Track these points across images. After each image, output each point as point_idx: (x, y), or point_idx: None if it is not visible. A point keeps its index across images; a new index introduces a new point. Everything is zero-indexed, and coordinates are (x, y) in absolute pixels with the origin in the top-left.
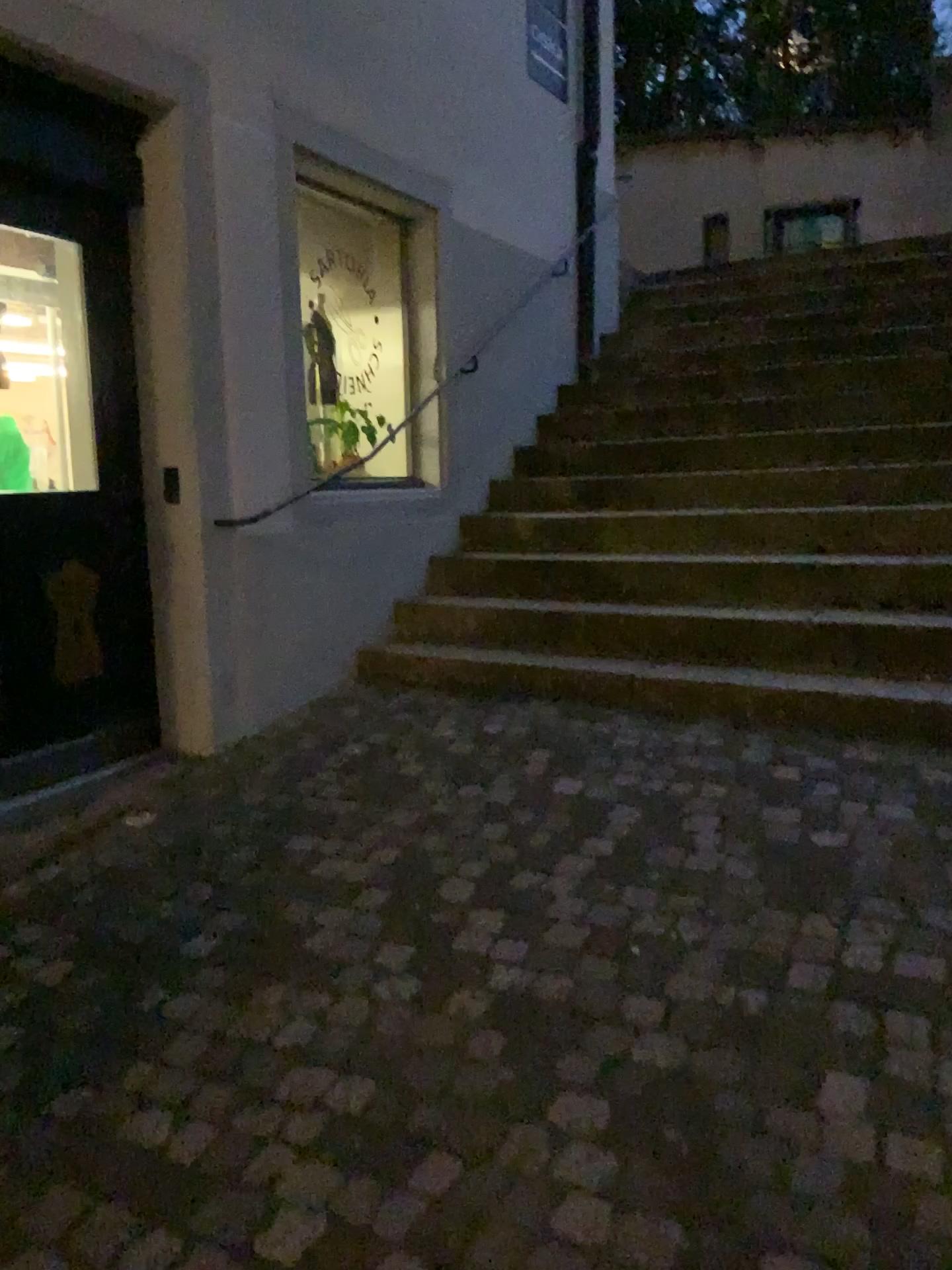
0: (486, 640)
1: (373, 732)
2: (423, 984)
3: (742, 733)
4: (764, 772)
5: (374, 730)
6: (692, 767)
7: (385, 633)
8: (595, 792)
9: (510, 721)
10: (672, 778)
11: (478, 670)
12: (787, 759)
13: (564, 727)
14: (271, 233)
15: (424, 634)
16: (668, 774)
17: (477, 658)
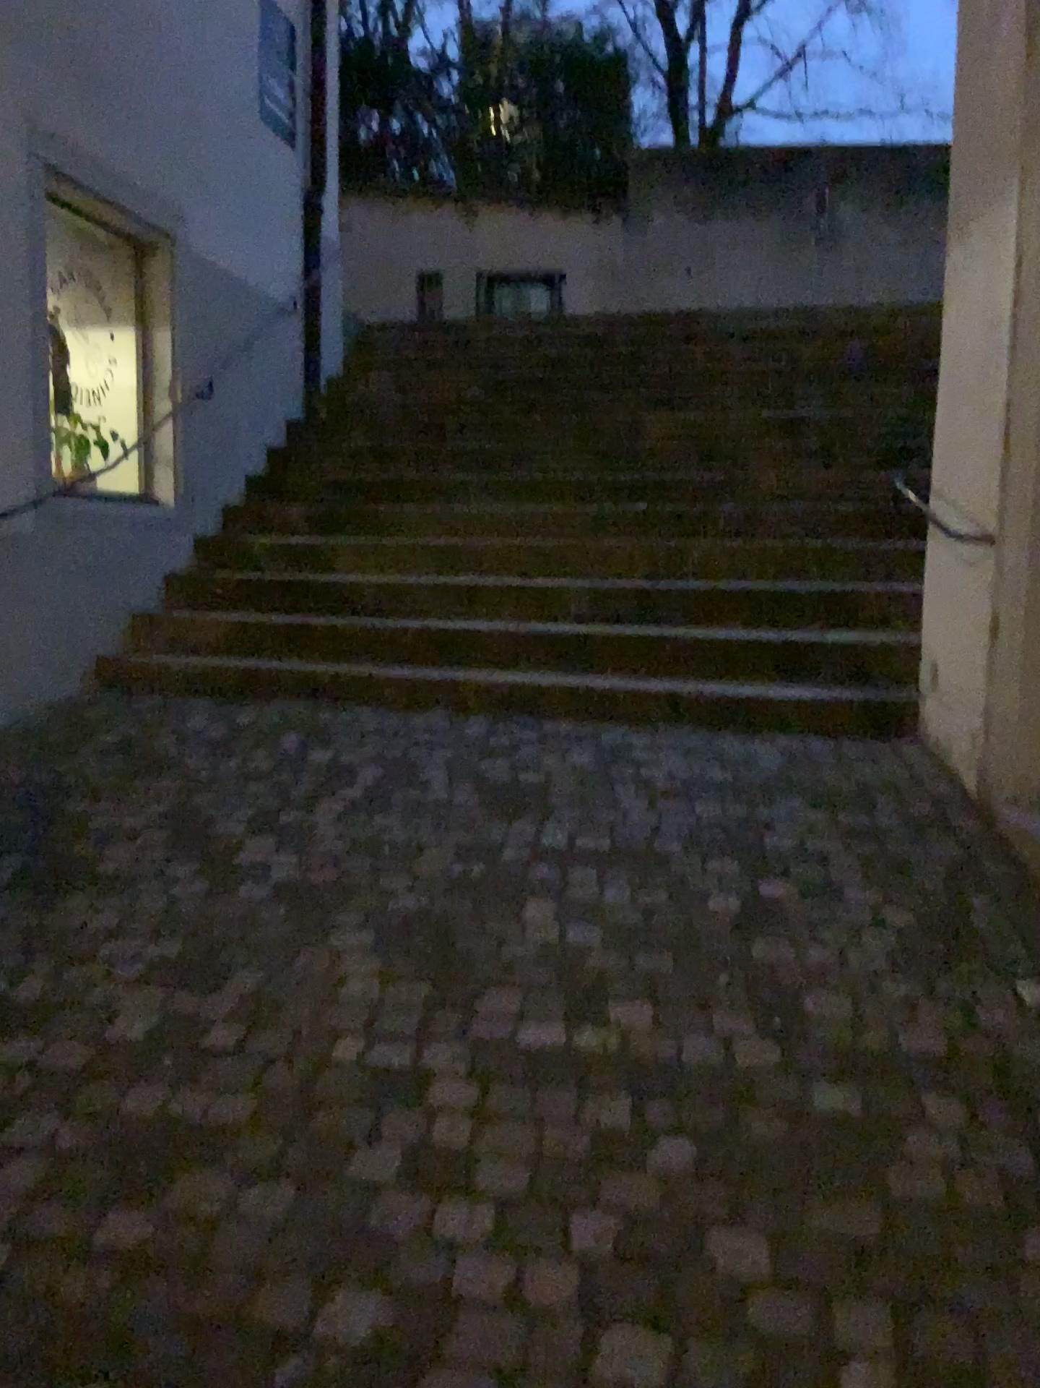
0: (226, 648)
1: (123, 725)
2: (211, 884)
3: (463, 717)
4: (482, 741)
5: (124, 723)
6: (422, 740)
7: (123, 642)
8: (341, 759)
9: (257, 713)
10: (406, 747)
11: (222, 672)
12: (500, 731)
13: (308, 716)
14: (23, 242)
15: (163, 644)
16: (403, 745)
17: (221, 661)
